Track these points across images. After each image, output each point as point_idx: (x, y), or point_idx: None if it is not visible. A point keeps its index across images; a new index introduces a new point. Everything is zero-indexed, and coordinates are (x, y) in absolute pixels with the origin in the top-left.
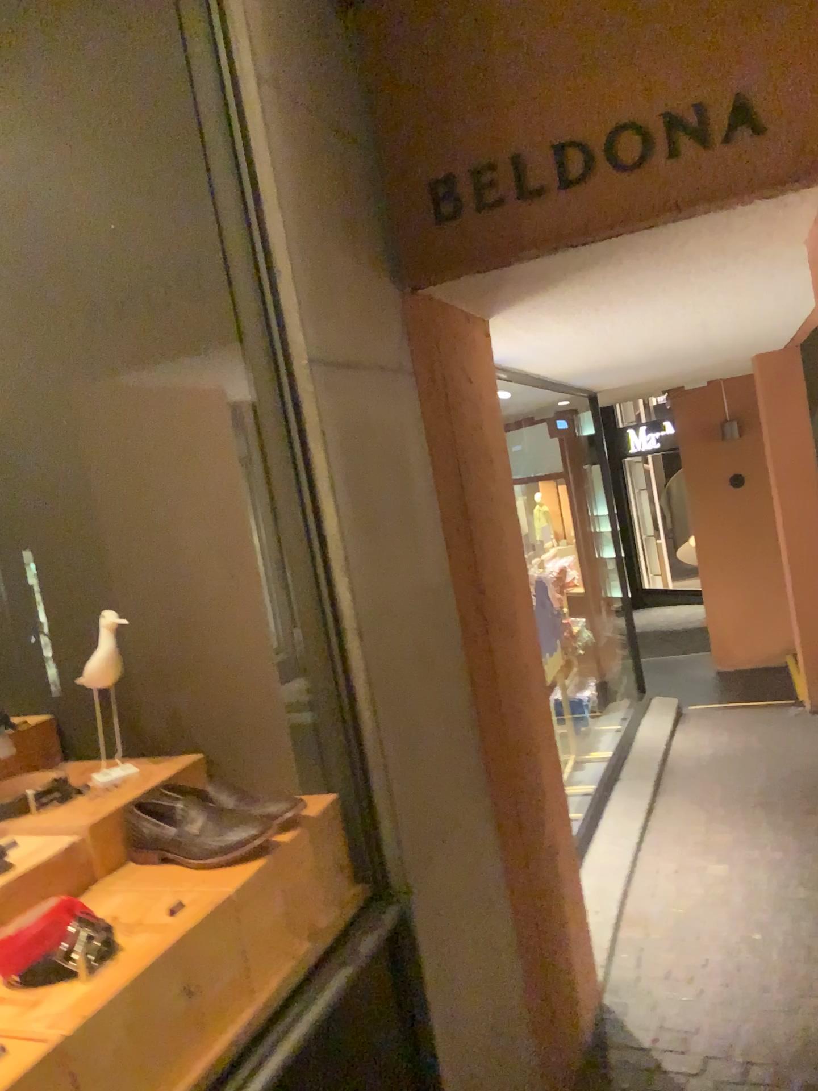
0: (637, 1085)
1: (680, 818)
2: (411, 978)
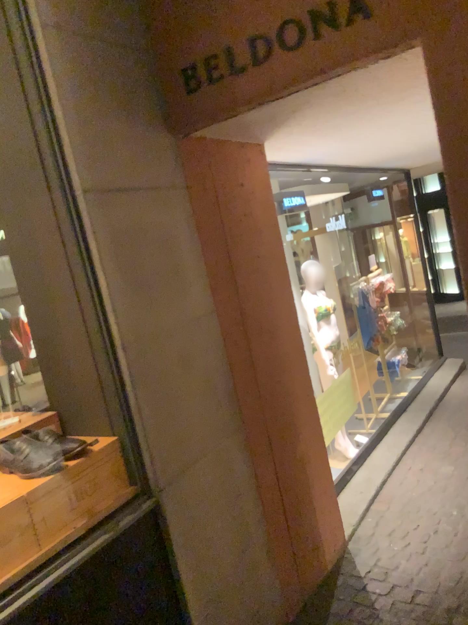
0: (349, 597)
1: (435, 435)
2: (166, 537)
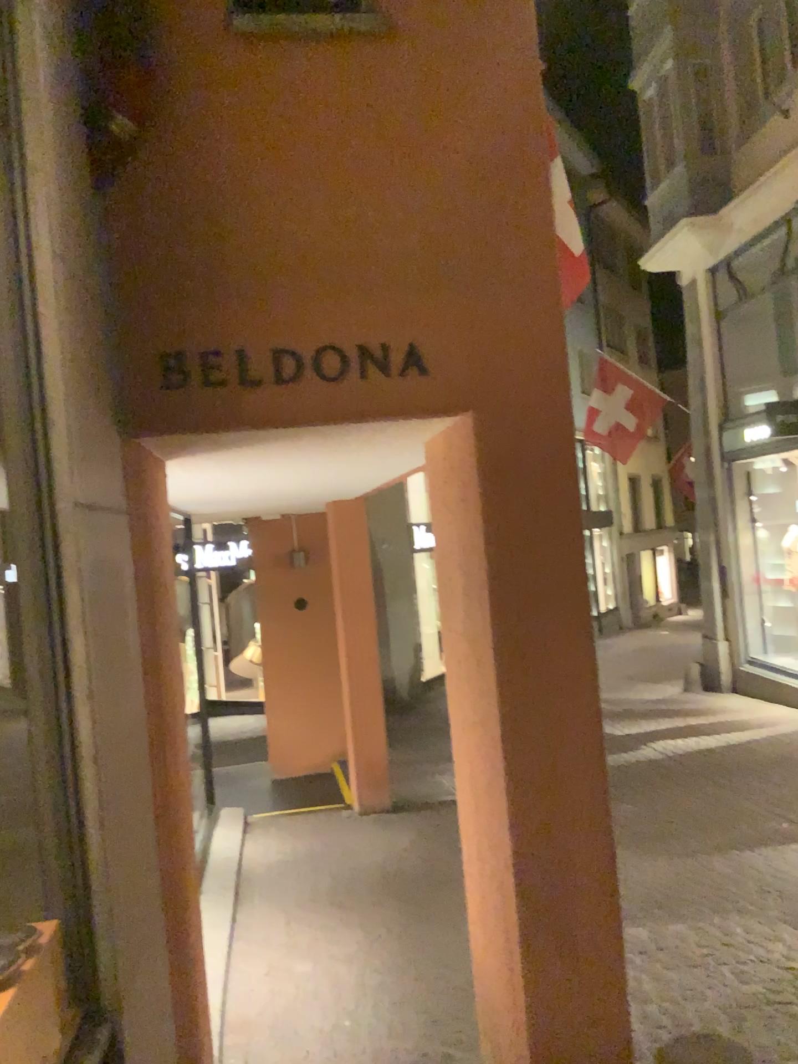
0: None
1: (268, 920)
2: None
